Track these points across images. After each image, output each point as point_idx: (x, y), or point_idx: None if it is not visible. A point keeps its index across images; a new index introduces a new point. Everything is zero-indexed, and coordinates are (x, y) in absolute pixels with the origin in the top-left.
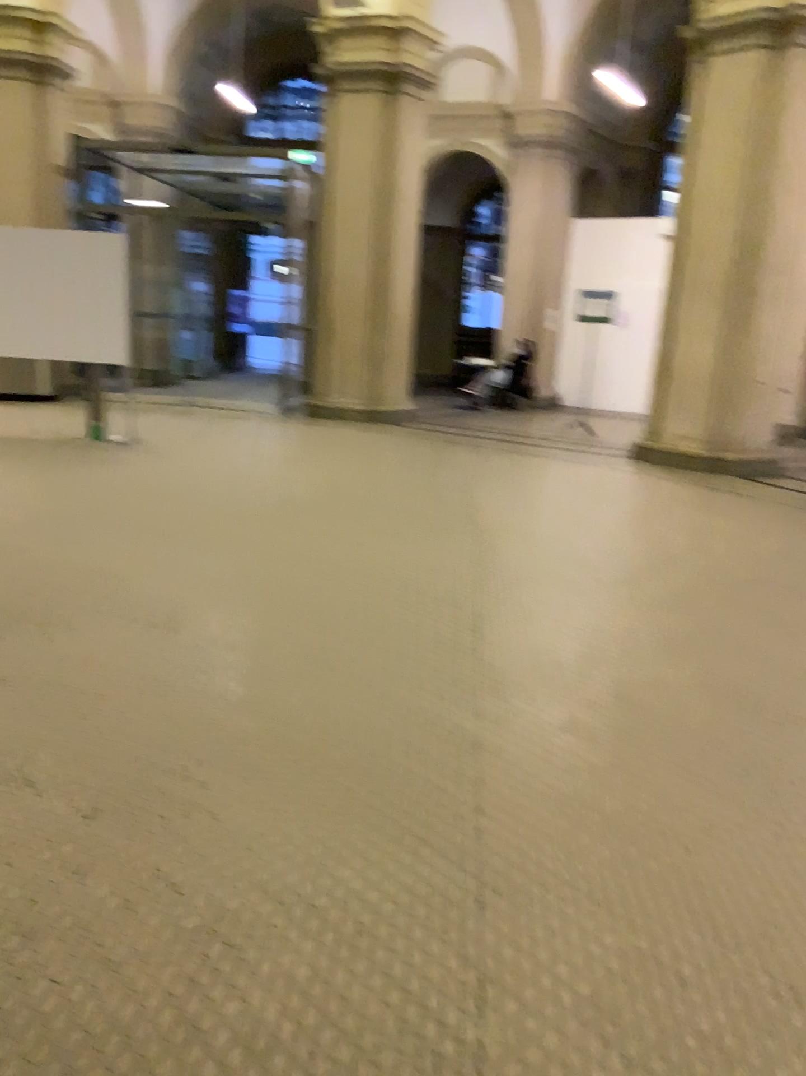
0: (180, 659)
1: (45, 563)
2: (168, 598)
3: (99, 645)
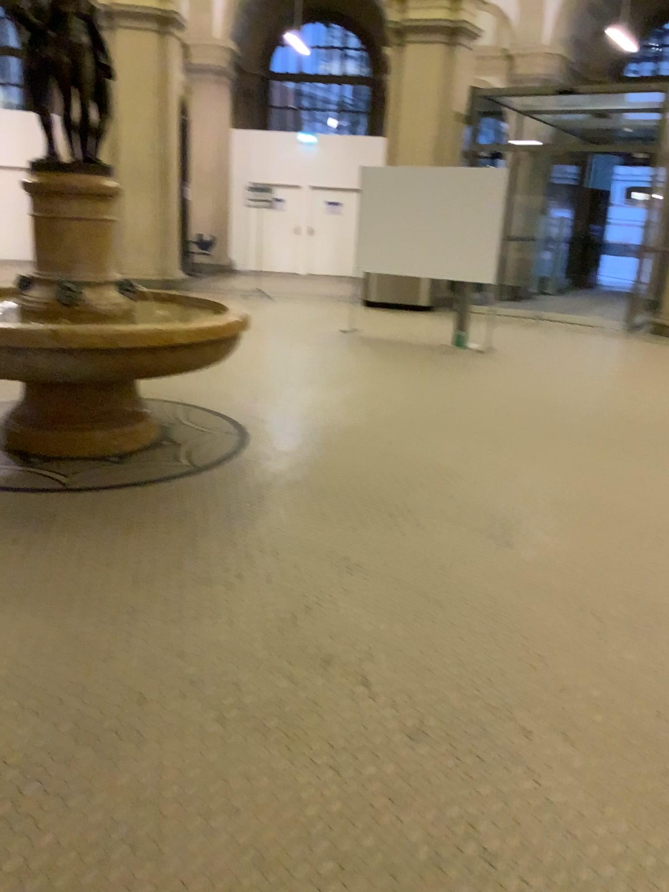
0: (517, 578)
1: (407, 459)
2: (509, 510)
3: (444, 548)
